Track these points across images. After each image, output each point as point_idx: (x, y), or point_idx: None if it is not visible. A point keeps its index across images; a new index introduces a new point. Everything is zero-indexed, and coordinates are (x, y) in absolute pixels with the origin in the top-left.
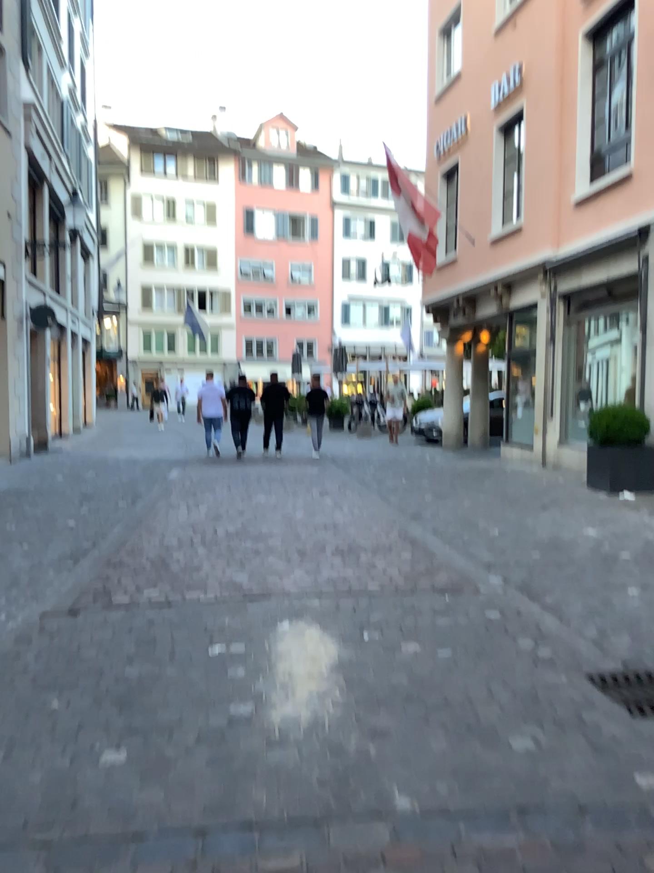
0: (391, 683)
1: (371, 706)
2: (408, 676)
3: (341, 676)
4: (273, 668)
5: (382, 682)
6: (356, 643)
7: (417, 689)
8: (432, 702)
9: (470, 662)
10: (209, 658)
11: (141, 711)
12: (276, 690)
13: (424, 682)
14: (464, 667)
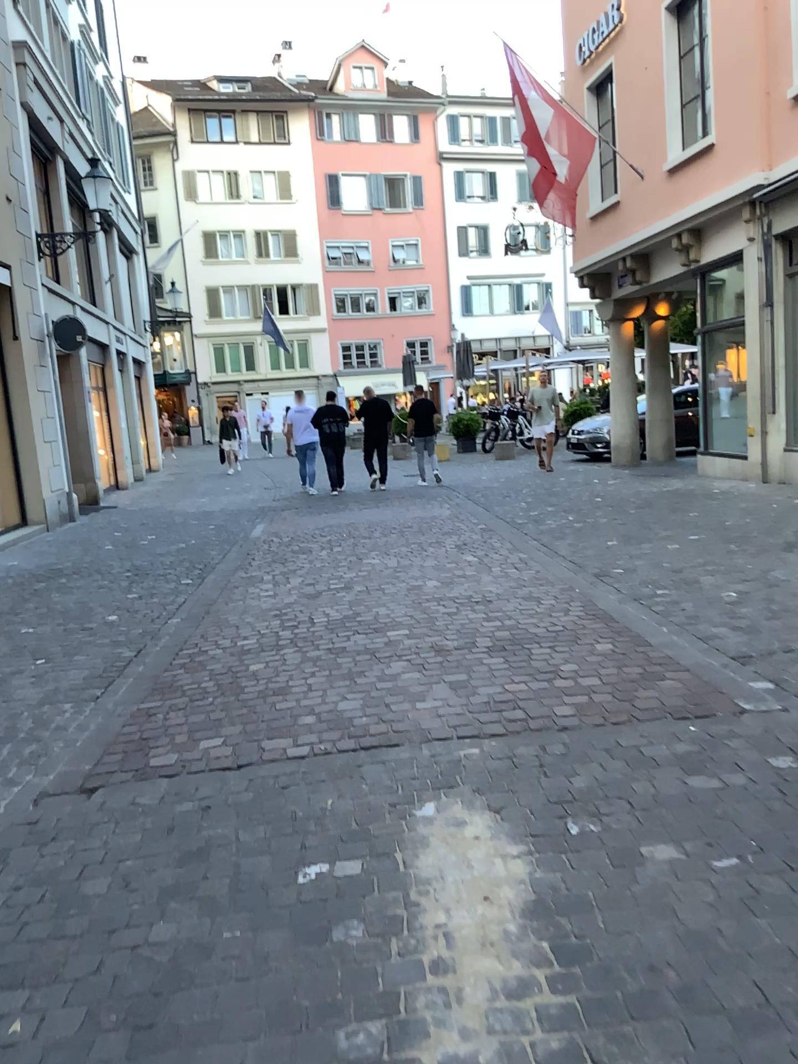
0: (643, 950)
1: (618, 1025)
2: (672, 928)
3: (544, 934)
4: (416, 920)
5: (625, 948)
6: (562, 853)
7: (696, 964)
8: (737, 1004)
9: (784, 888)
10: (299, 901)
11: (164, 1063)
12: (425, 981)
13: (707, 945)
14: (773, 898)
